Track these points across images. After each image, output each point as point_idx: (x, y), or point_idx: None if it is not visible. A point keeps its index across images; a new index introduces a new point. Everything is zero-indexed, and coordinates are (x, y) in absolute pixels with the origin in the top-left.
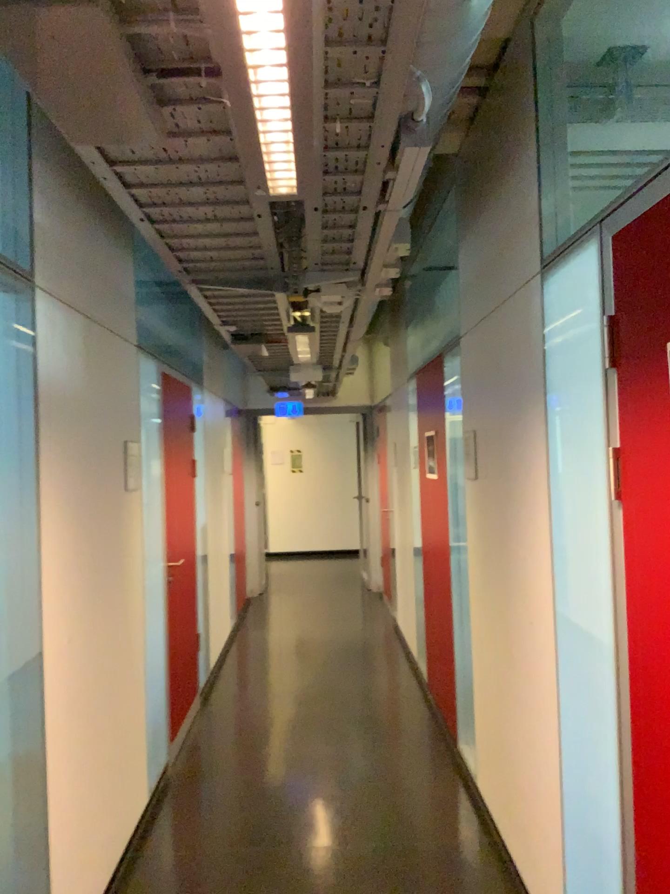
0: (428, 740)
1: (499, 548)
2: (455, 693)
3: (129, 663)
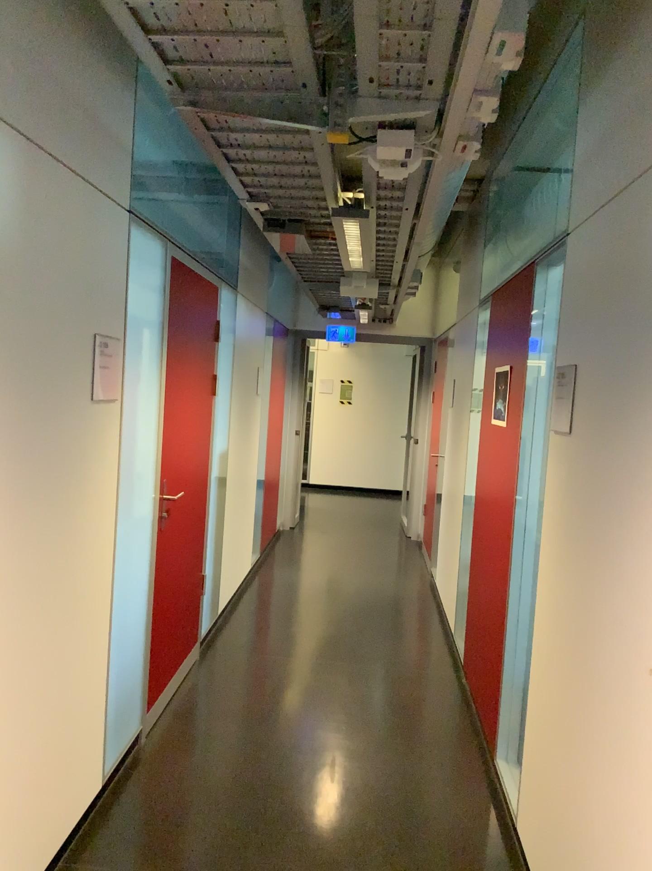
0: (458, 744)
1: (599, 537)
2: (500, 698)
3: (78, 626)
